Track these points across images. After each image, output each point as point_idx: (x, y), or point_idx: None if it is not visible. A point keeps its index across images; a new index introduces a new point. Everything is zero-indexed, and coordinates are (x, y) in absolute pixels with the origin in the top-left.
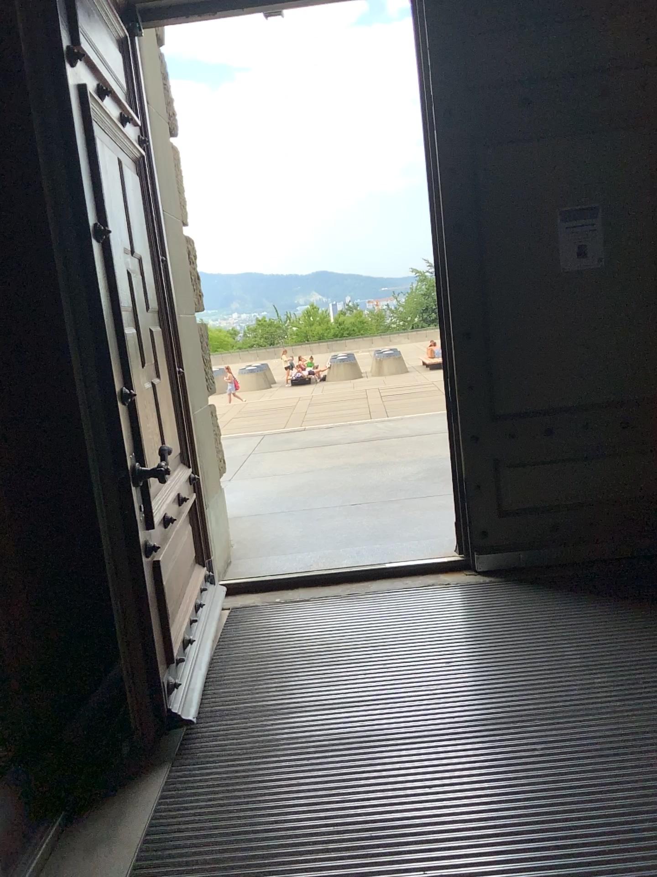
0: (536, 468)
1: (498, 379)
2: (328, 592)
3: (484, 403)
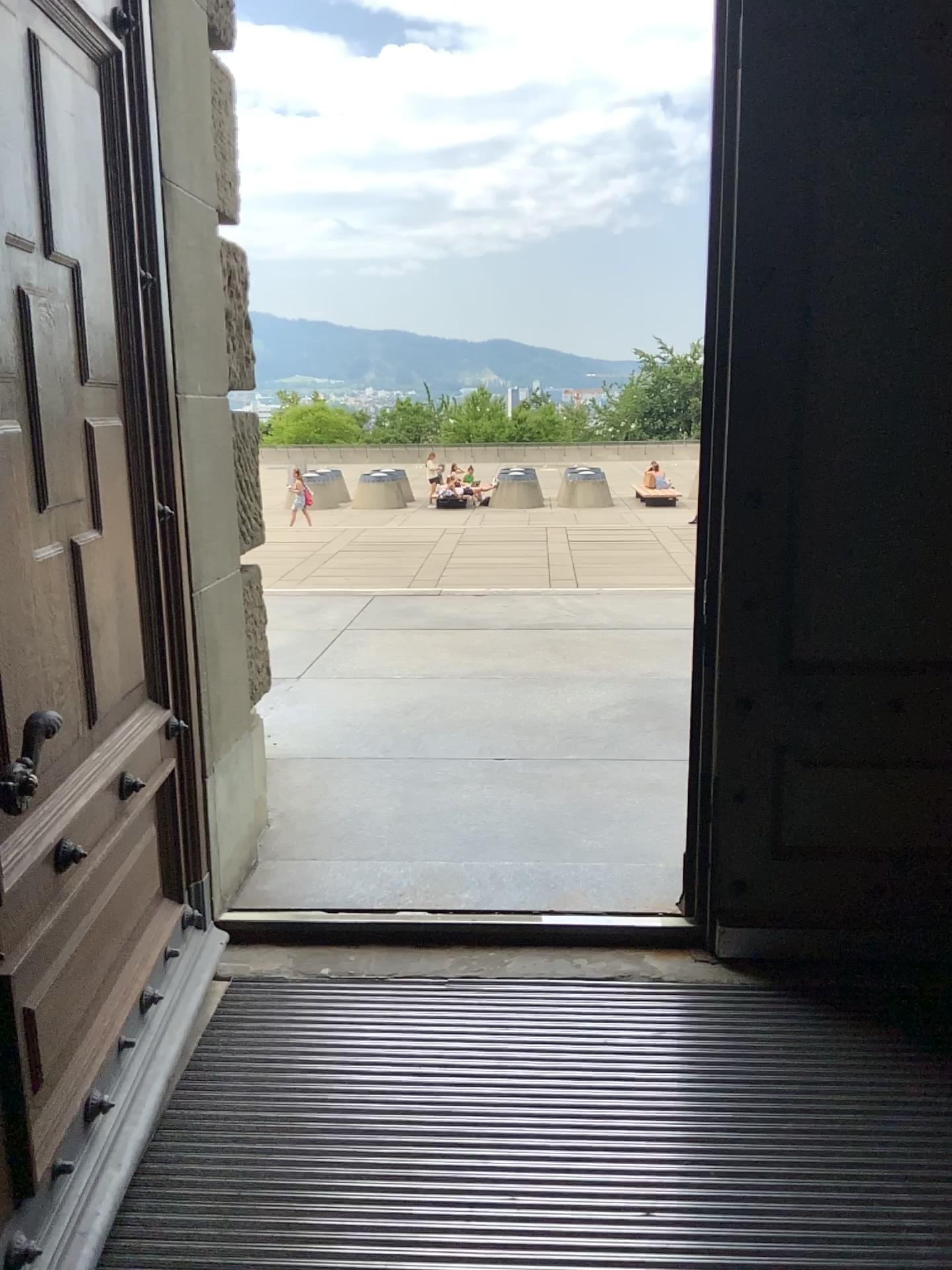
0: (855, 776)
1: (804, 595)
2: (423, 964)
3: (770, 640)
